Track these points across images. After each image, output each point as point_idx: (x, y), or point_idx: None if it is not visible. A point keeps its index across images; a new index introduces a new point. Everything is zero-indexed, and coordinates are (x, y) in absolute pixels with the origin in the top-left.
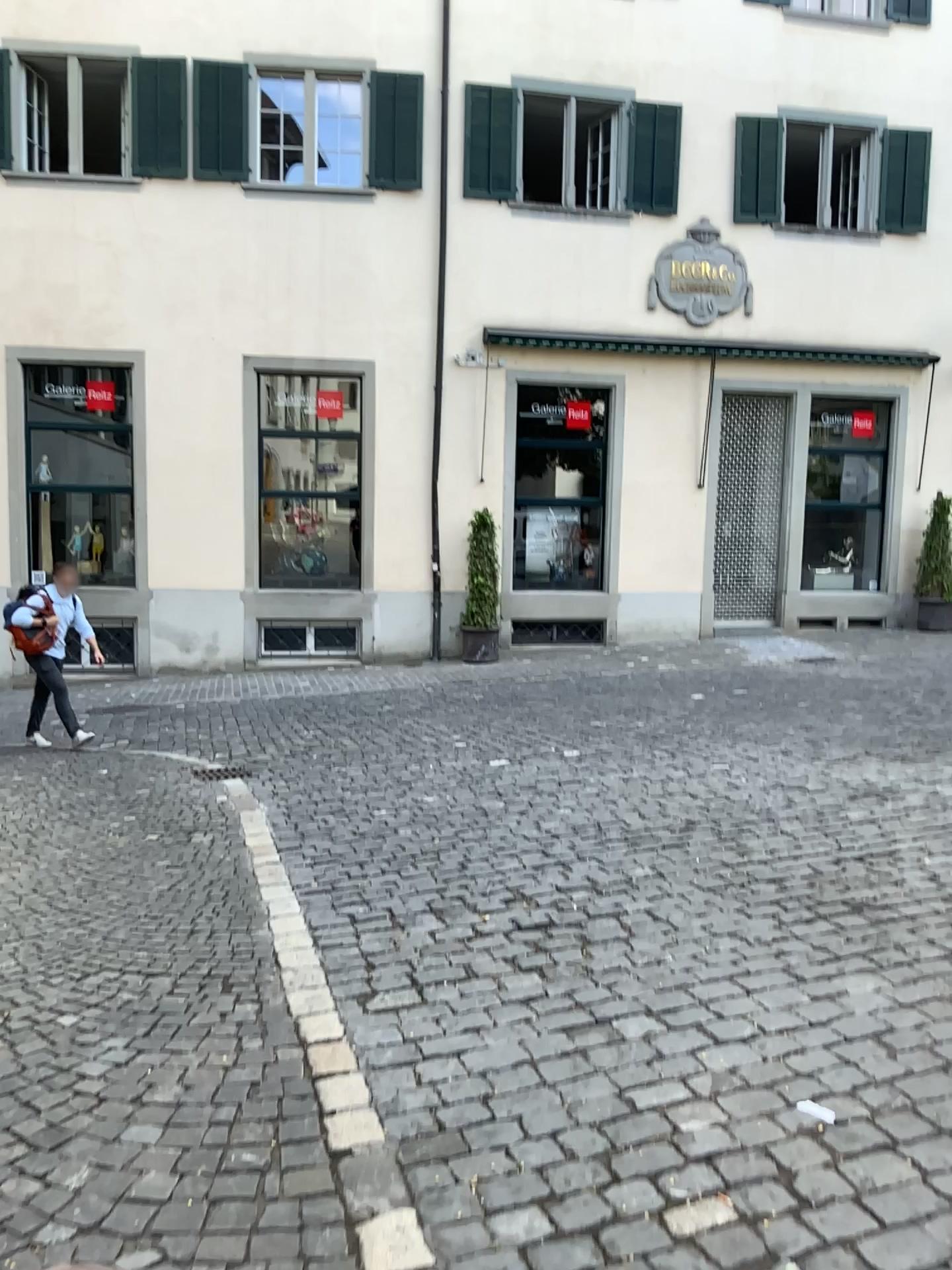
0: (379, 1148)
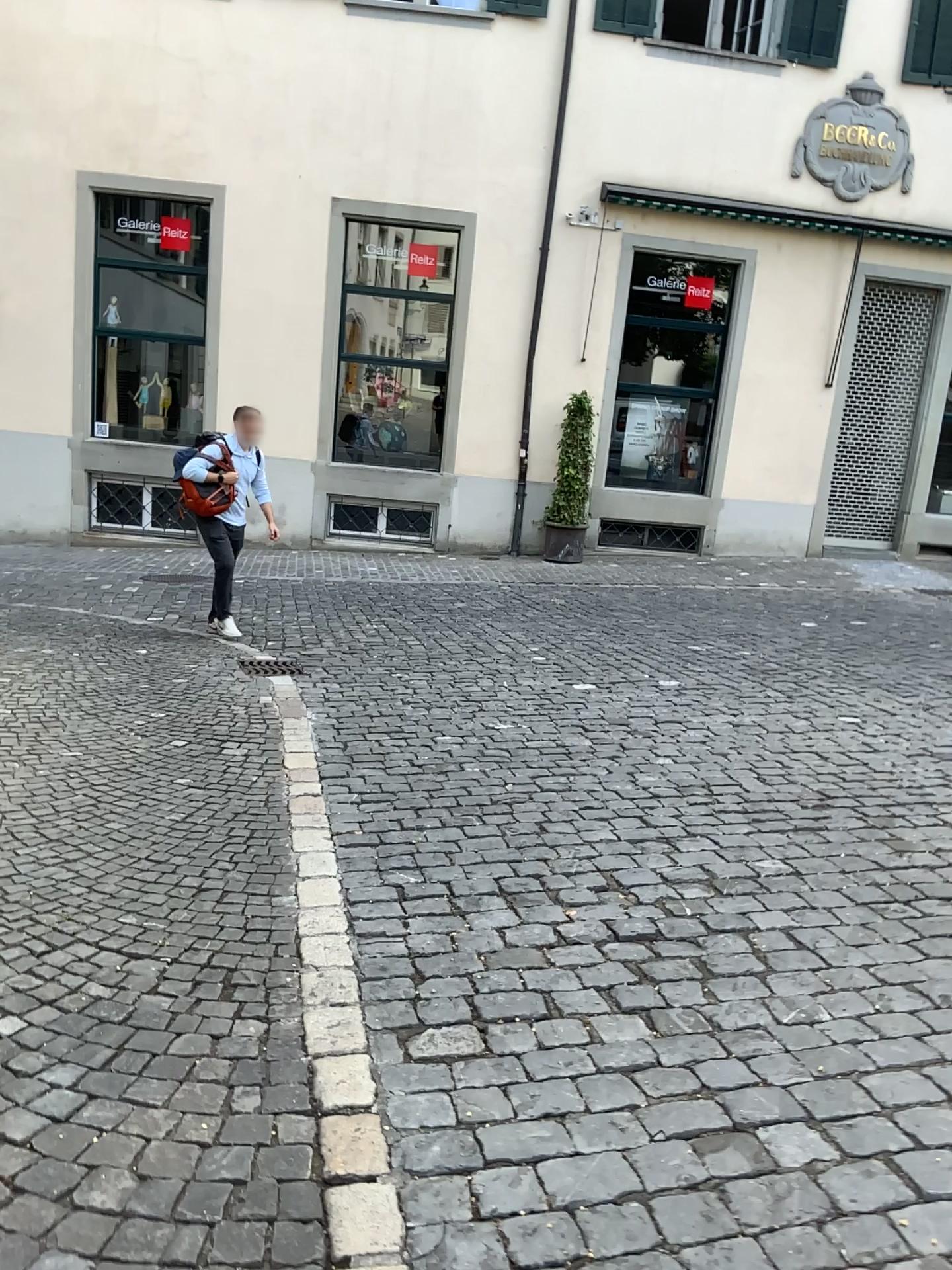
0: None
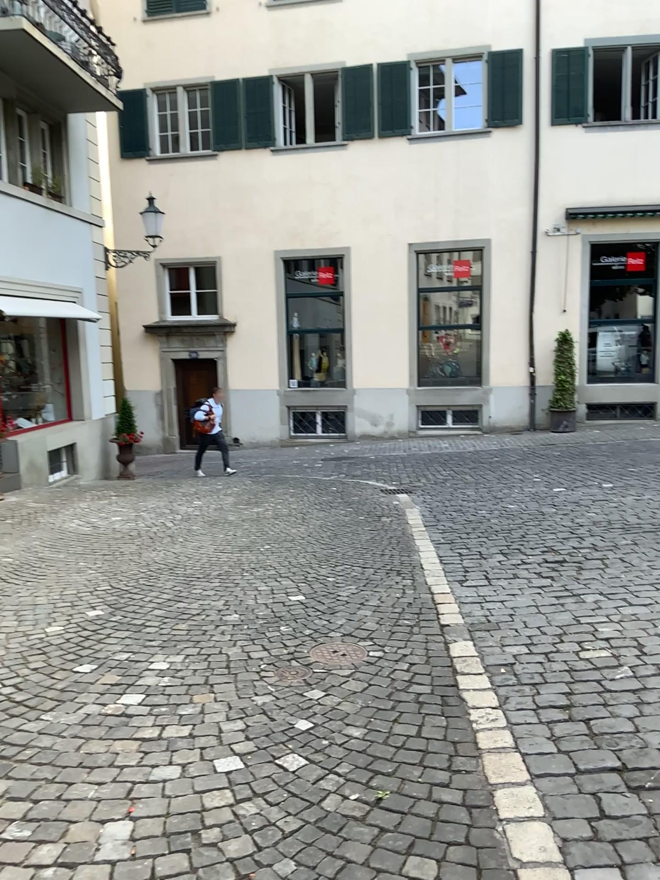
0: (461, 625)
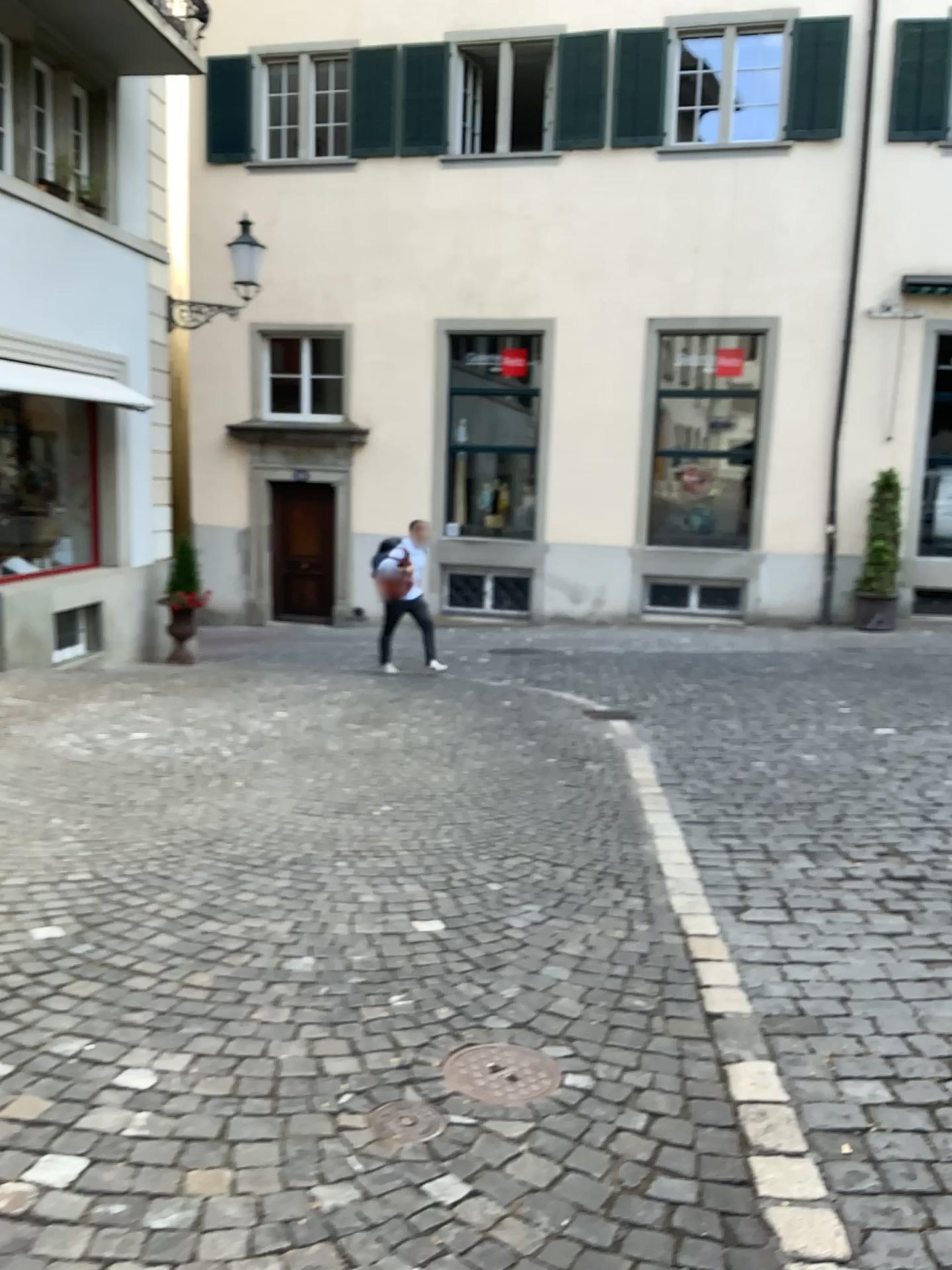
0: (747, 1017)
